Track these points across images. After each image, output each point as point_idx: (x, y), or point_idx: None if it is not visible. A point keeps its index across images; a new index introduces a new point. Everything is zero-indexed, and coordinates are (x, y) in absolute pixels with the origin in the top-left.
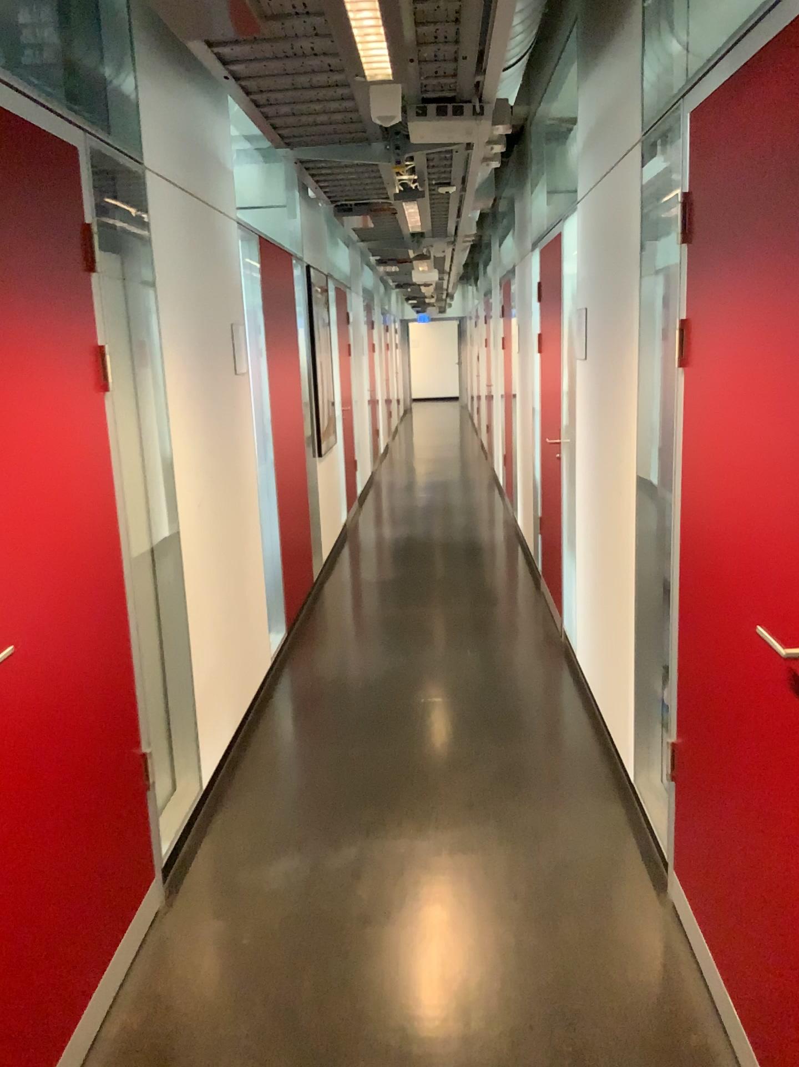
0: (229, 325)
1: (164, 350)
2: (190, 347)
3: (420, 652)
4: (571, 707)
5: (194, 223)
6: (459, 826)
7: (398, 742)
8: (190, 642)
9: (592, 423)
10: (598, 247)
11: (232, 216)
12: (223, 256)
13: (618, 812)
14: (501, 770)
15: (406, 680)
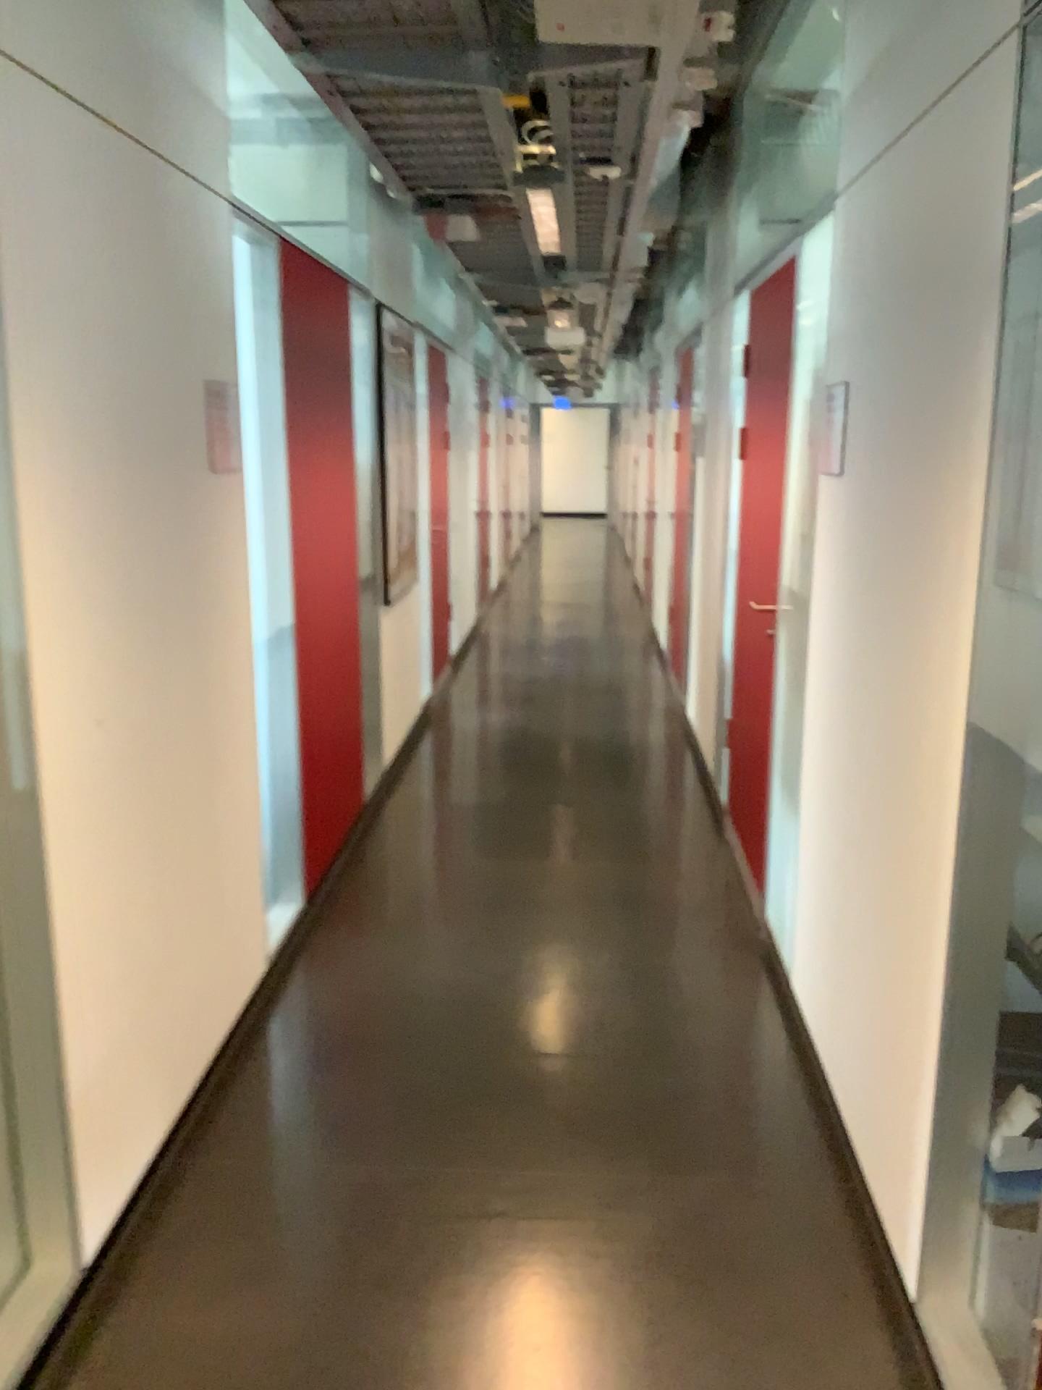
0: (204, 385)
1: (17, 421)
2: (100, 420)
3: (523, 945)
4: (781, 1085)
5: (118, 185)
6: (571, 1386)
7: (470, 1151)
8: (60, 997)
9: (850, 592)
10: (887, 265)
11: (216, 190)
12: (195, 259)
13: (884, 1364)
14: (655, 1233)
15: (496, 1006)
